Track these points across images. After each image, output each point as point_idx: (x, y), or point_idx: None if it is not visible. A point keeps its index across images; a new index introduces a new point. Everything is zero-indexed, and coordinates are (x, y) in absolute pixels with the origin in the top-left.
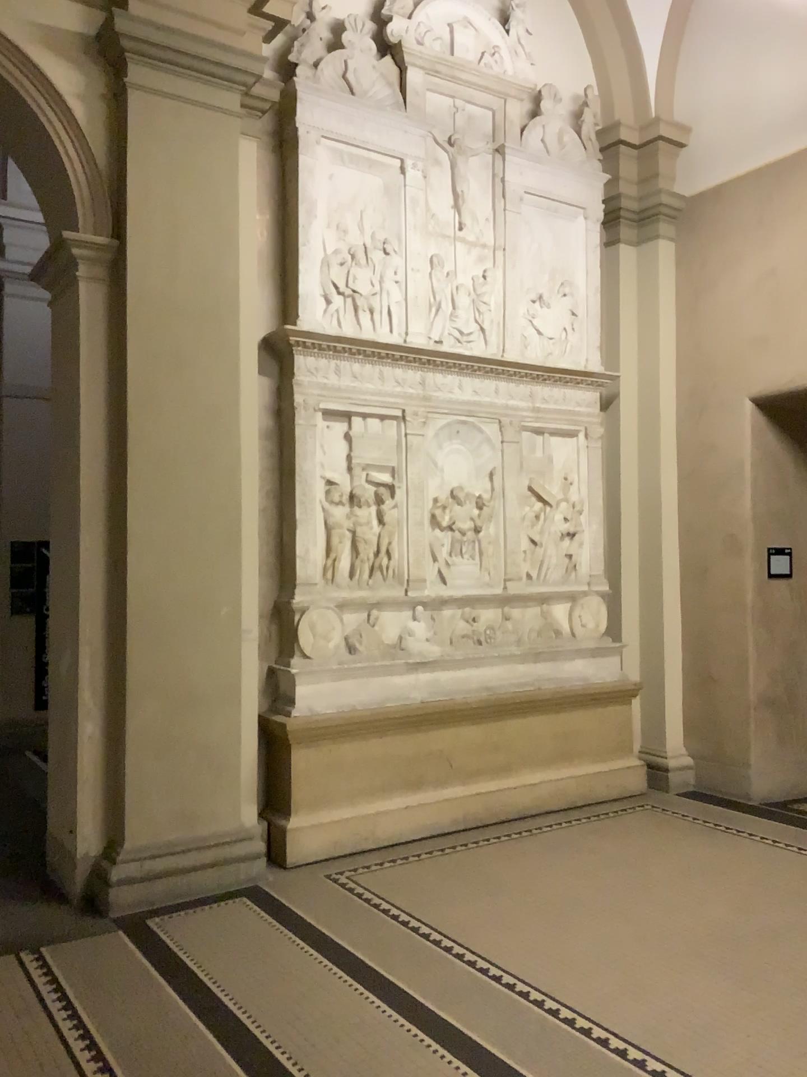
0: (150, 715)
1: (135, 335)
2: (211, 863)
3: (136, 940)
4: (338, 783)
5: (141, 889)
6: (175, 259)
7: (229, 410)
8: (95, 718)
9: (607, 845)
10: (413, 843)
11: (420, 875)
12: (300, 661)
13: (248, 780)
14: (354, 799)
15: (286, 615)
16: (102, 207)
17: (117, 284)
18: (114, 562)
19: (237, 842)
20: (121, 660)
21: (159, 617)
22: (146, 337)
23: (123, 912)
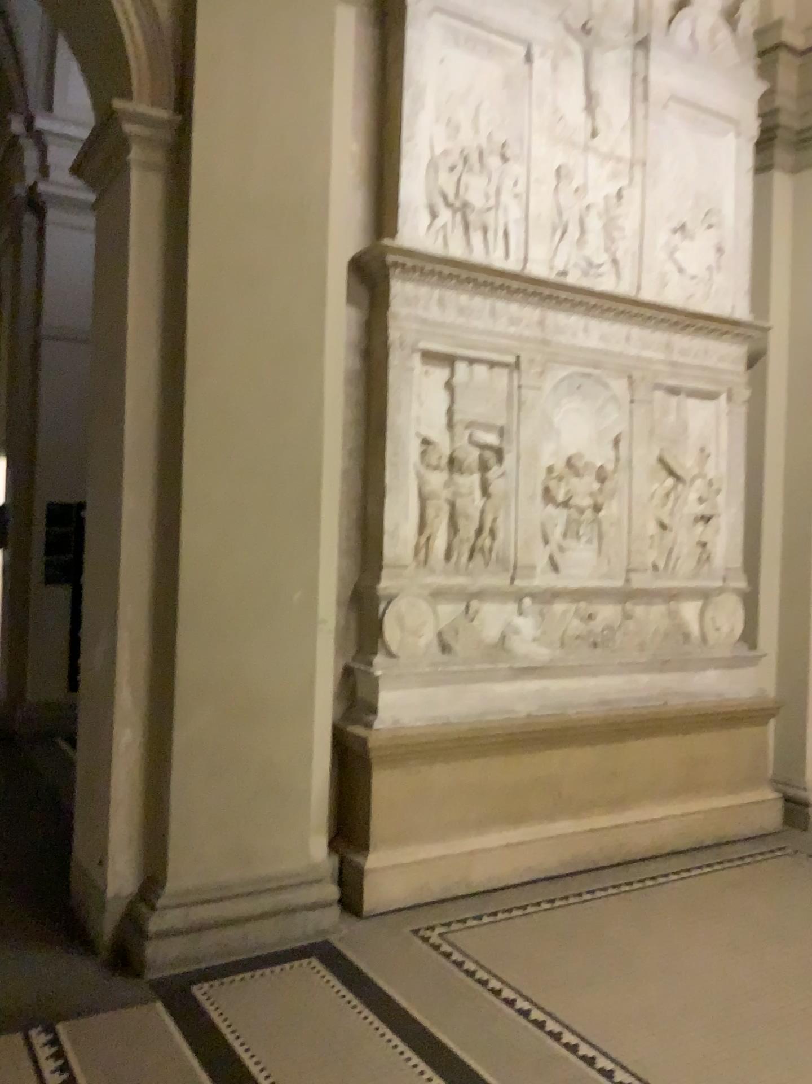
0: (202, 722)
1: (198, 239)
2: (271, 911)
3: (176, 1021)
4: (427, 811)
5: (184, 942)
6: (251, 145)
7: (311, 341)
8: (132, 724)
9: (759, 906)
10: (515, 889)
11: (533, 939)
12: (385, 659)
13: (320, 807)
14: (445, 832)
15: (371, 602)
16: (162, 73)
17: (177, 173)
18: (163, 528)
19: (304, 885)
20: (167, 651)
21: (217, 600)
22: (211, 242)
23: (160, 973)
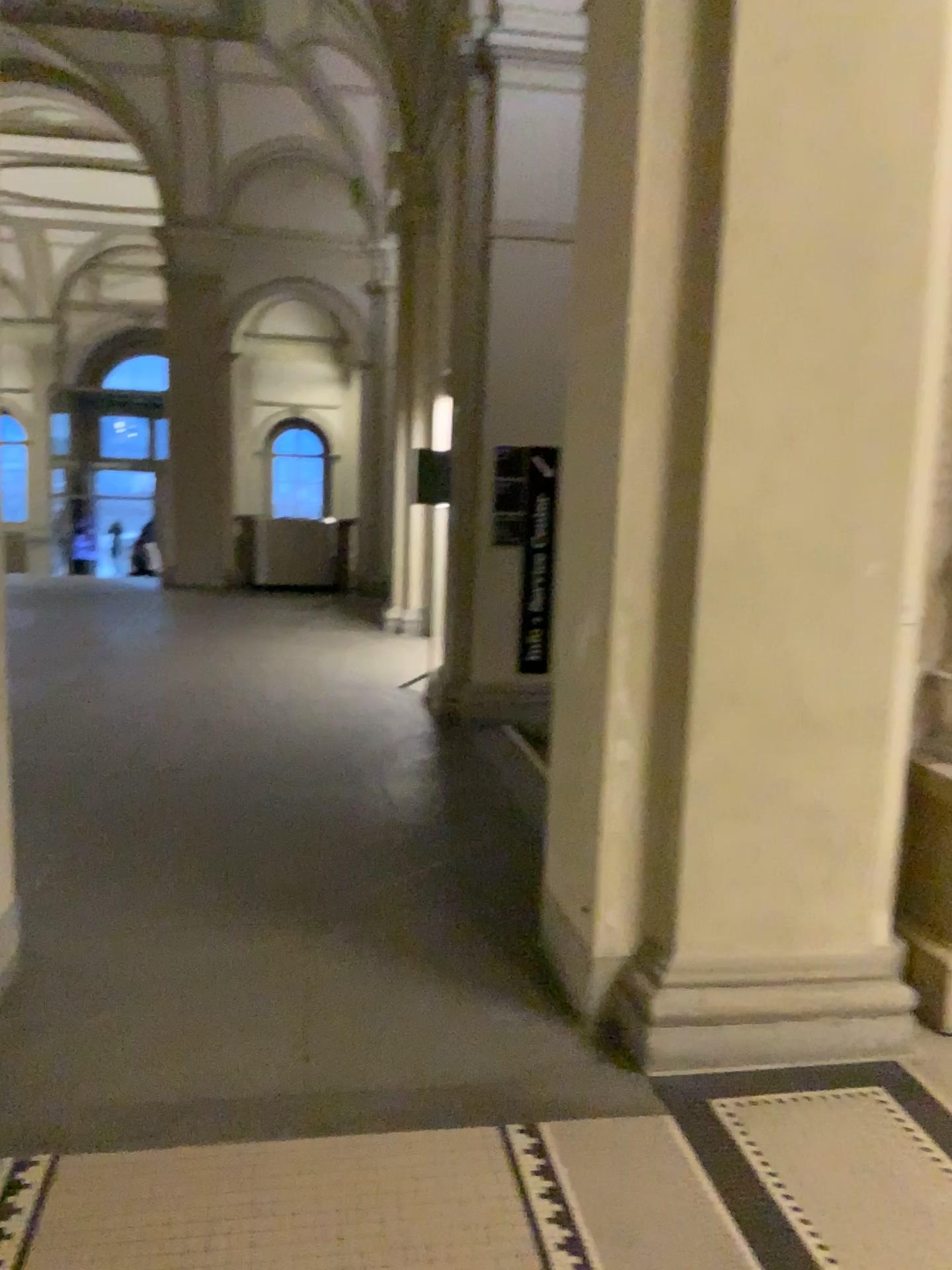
0: (729, 743)
1: (745, 20)
2: (816, 1009)
3: (699, 1151)
4: None
5: (698, 1033)
6: None
7: (914, 171)
8: (632, 736)
9: None
10: None
11: None
12: None
13: (890, 874)
14: None
15: None
16: None
17: None
18: (678, 468)
19: (864, 980)
20: (681, 641)
21: (755, 572)
22: (765, 23)
23: (668, 1071)
